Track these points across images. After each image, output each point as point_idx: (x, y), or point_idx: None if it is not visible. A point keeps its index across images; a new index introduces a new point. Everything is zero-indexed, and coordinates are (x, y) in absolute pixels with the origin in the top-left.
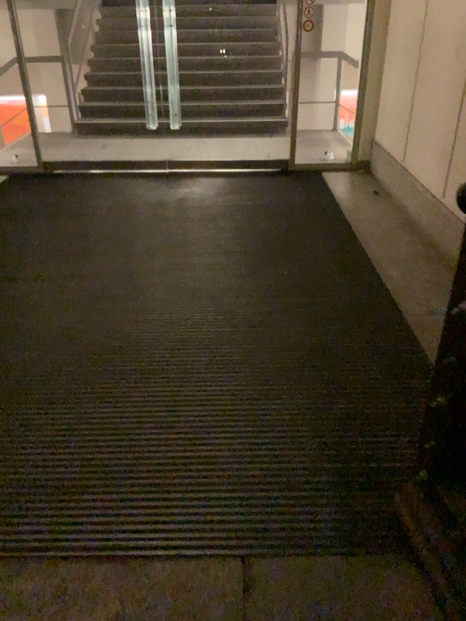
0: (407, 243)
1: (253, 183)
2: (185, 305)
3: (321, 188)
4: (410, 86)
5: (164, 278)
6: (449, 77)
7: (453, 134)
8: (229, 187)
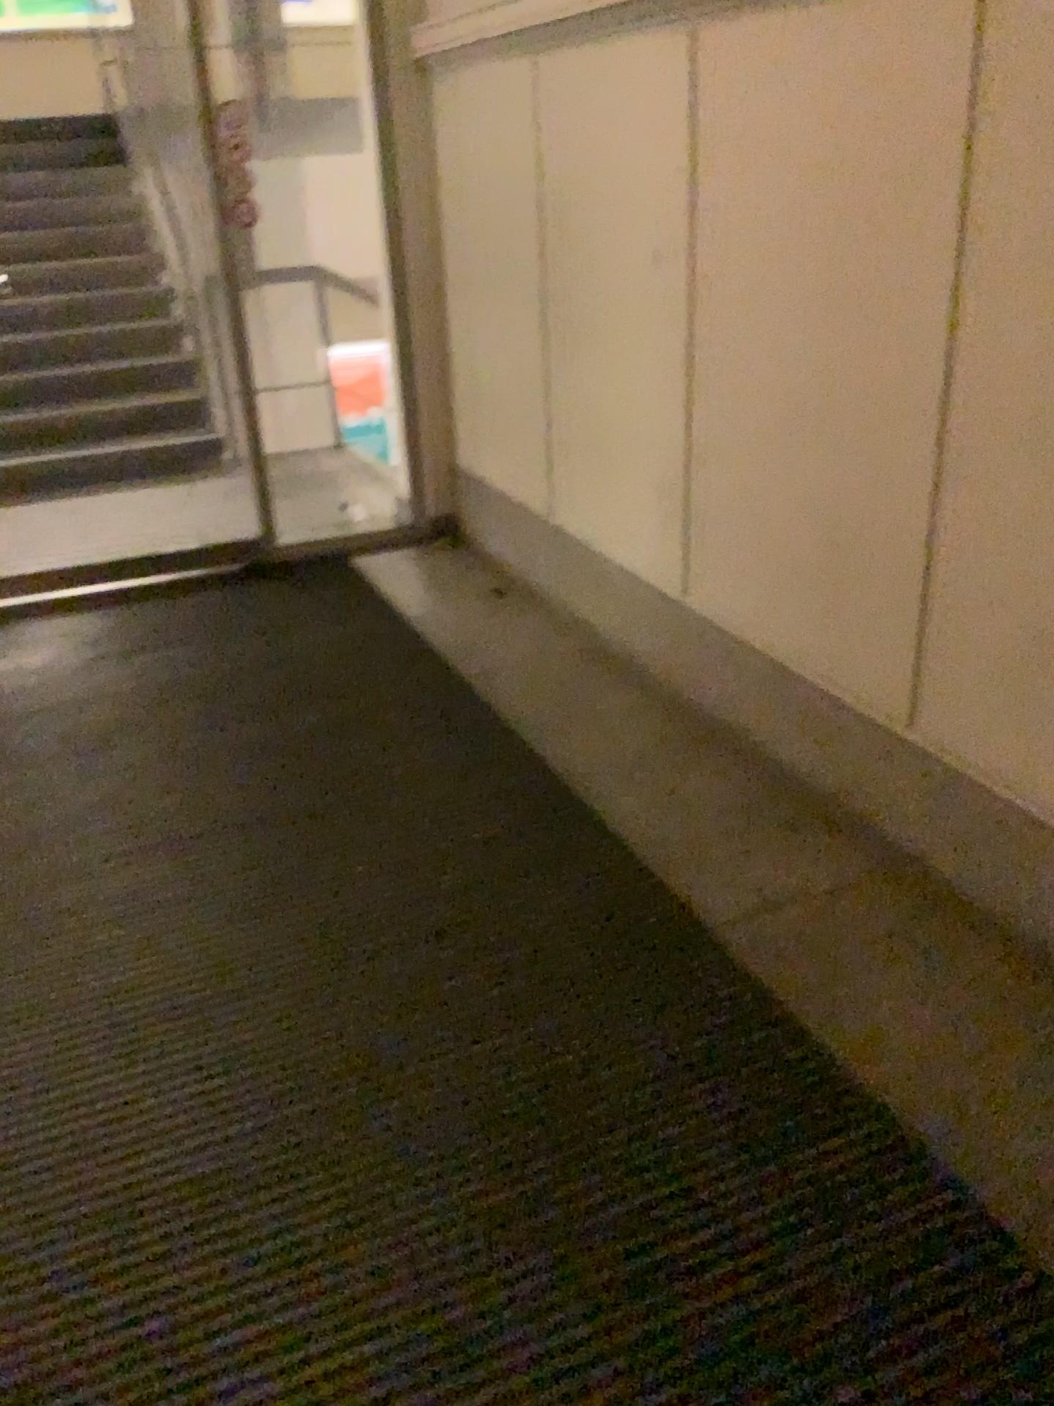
0: (622, 711)
1: (185, 612)
2: (97, 1058)
3: (363, 598)
4: (536, 338)
5: (6, 974)
6: (641, 316)
7: (680, 444)
8: (123, 636)
